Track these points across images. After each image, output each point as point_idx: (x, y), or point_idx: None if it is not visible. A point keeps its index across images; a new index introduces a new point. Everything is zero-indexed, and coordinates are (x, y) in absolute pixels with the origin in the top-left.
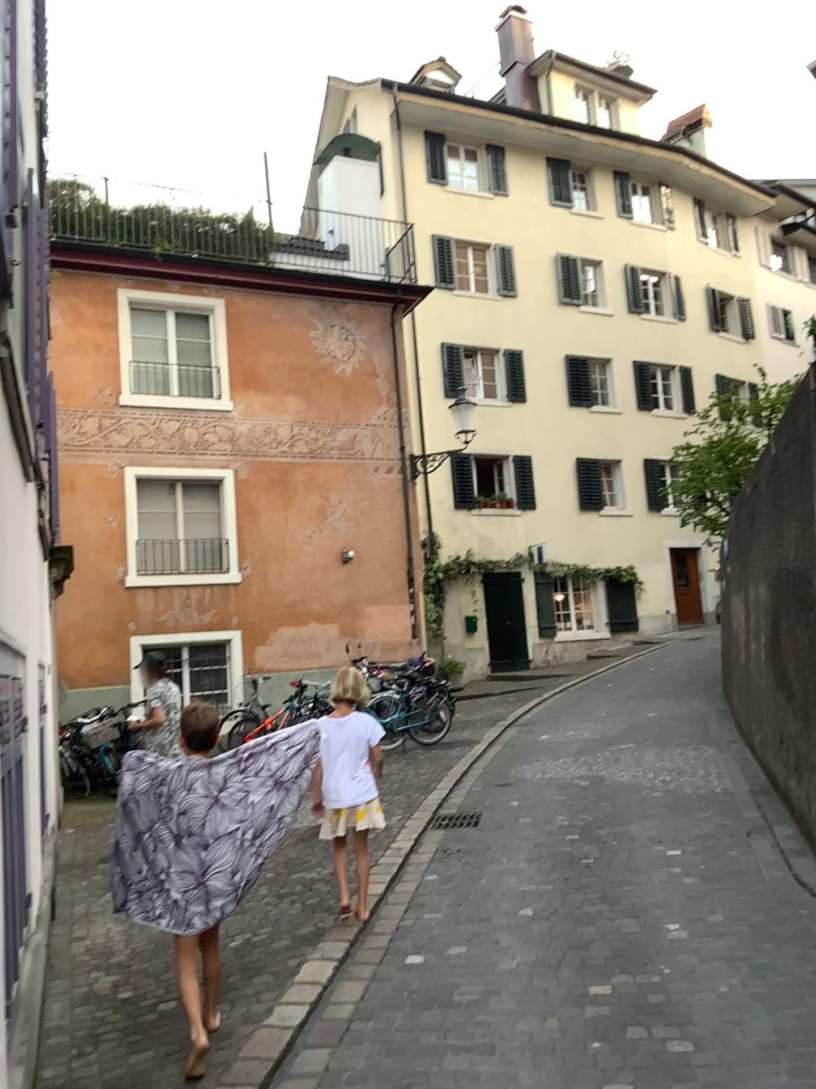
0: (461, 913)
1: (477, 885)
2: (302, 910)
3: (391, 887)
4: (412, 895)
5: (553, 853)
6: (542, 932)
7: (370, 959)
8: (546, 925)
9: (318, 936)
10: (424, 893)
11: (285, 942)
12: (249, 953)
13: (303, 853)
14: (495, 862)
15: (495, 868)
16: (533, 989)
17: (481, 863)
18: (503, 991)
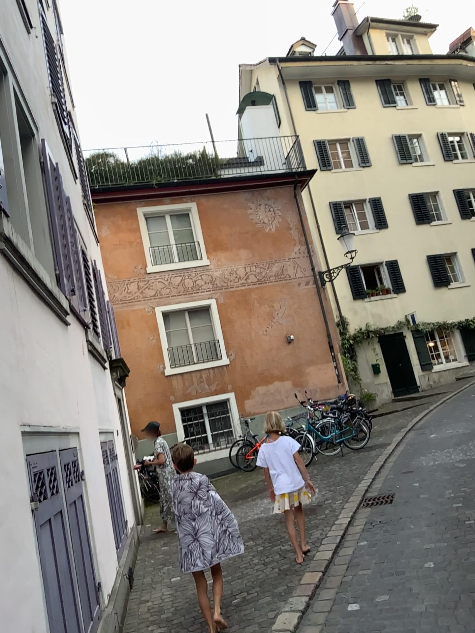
0: (383, 569)
1: (393, 547)
2: (277, 574)
3: (335, 552)
4: (349, 558)
5: (444, 518)
6: (441, 581)
7: (322, 610)
8: (444, 575)
9: (287, 594)
10: (357, 555)
11: (266, 600)
12: (242, 610)
13: (279, 531)
14: (404, 528)
15: (404, 533)
16: (438, 629)
17: (395, 530)
18: (416, 632)
